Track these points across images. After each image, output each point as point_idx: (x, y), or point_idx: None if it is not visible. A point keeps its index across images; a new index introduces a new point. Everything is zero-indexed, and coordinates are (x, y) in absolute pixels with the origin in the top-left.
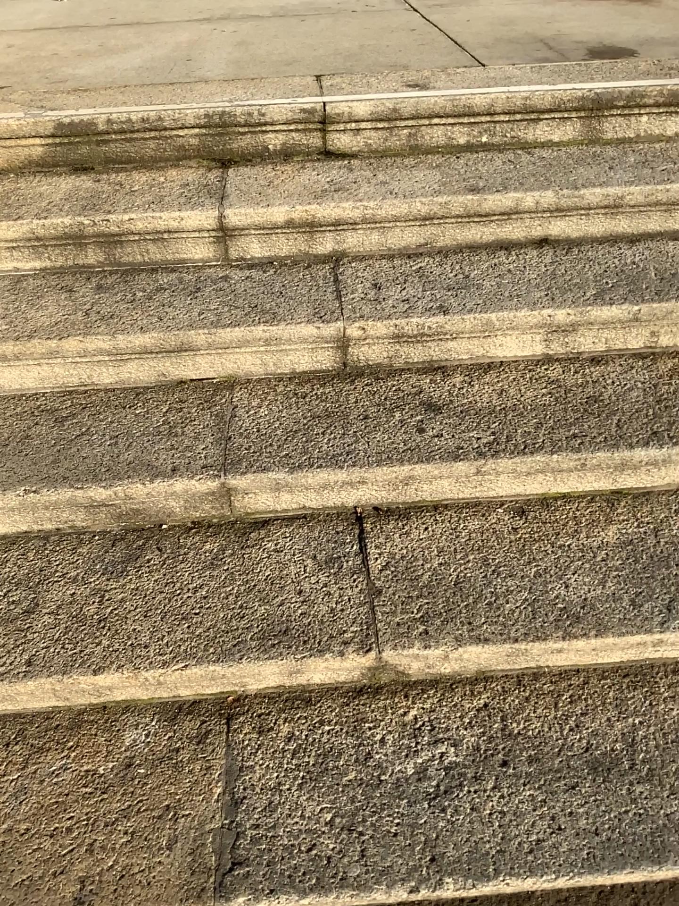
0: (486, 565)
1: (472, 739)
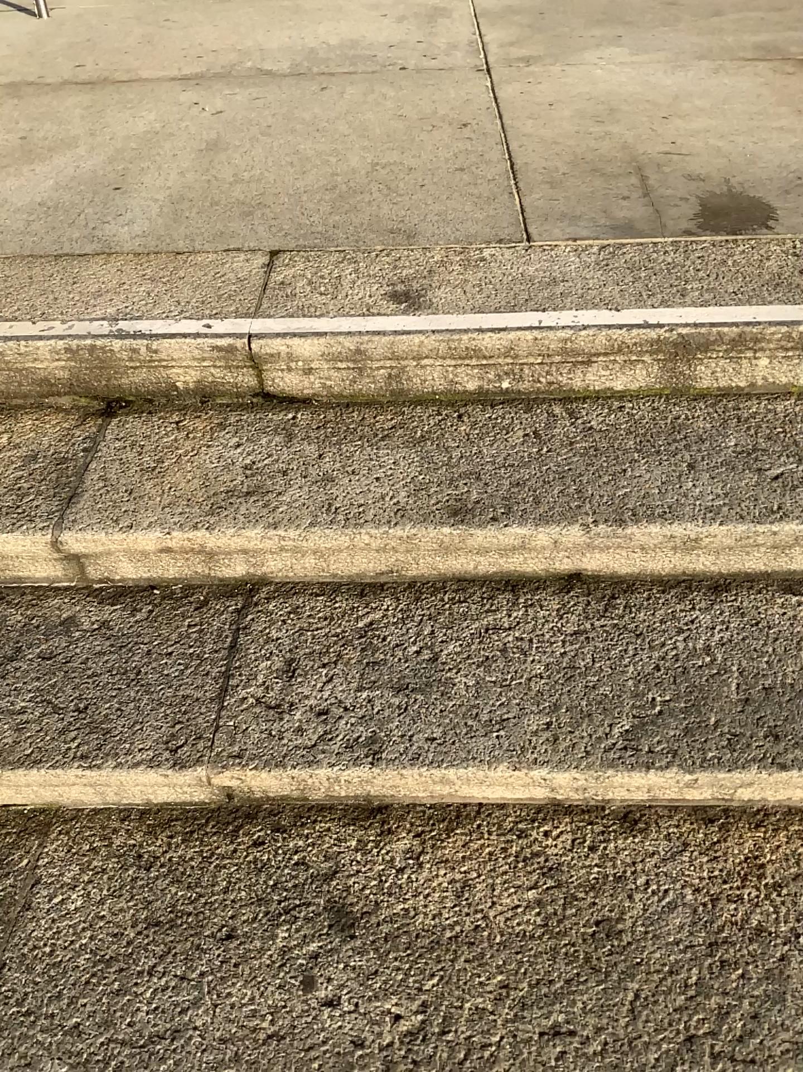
0: None
1: None
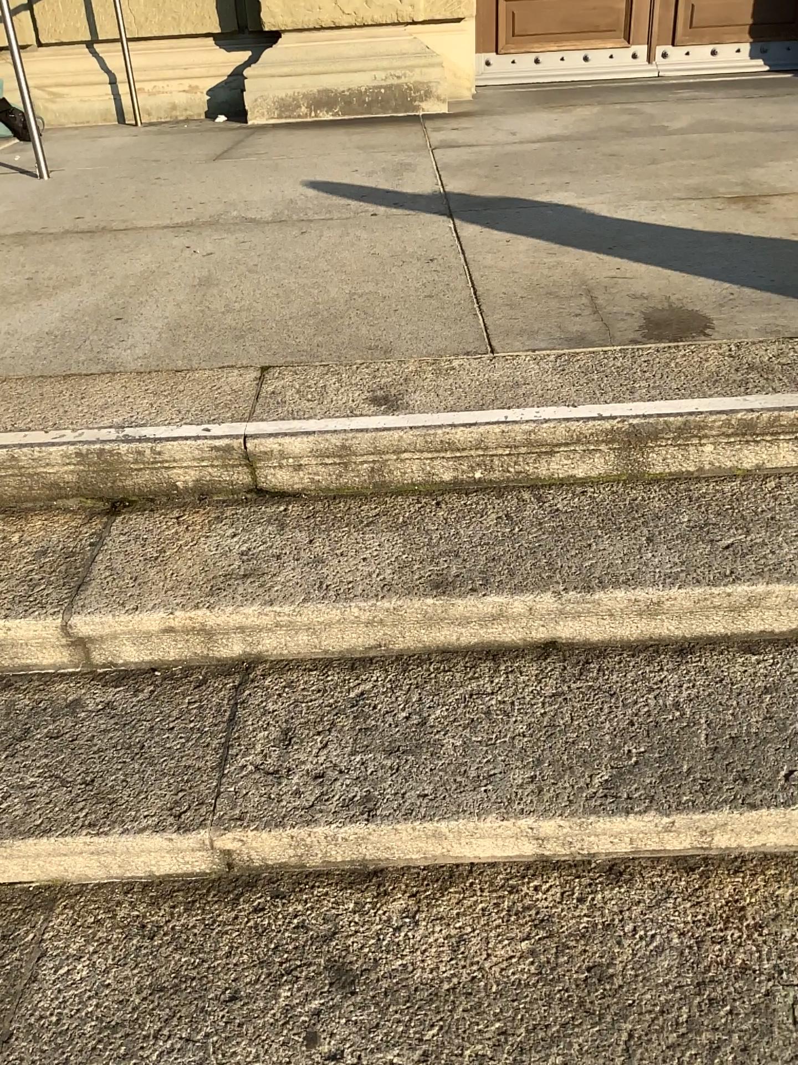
0: None
1: None
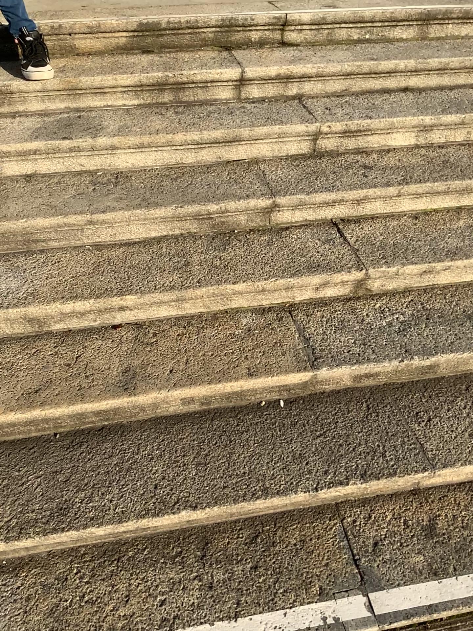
0: (404, 240)
1: (408, 314)
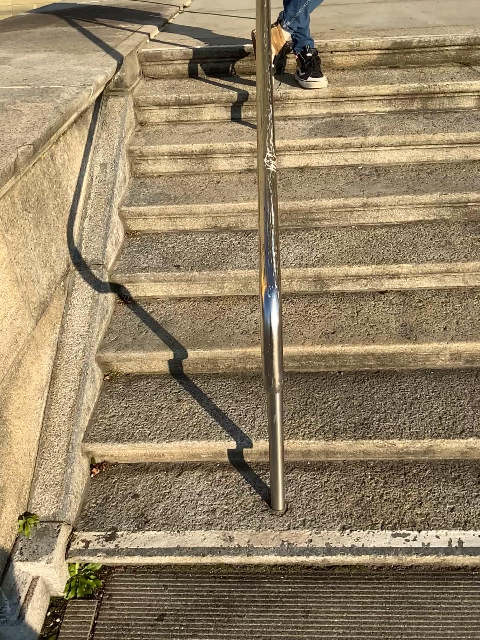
0: None
1: None
